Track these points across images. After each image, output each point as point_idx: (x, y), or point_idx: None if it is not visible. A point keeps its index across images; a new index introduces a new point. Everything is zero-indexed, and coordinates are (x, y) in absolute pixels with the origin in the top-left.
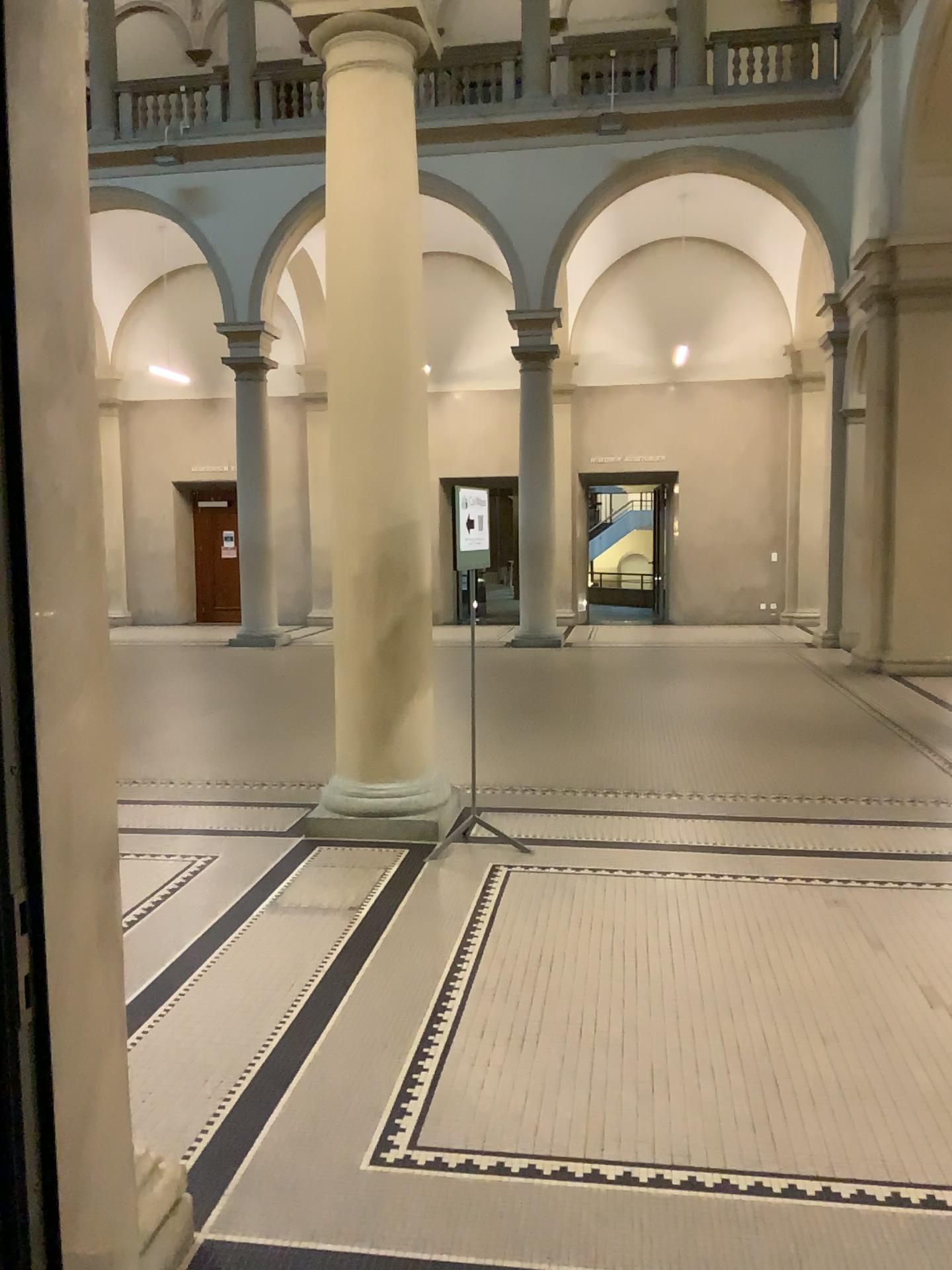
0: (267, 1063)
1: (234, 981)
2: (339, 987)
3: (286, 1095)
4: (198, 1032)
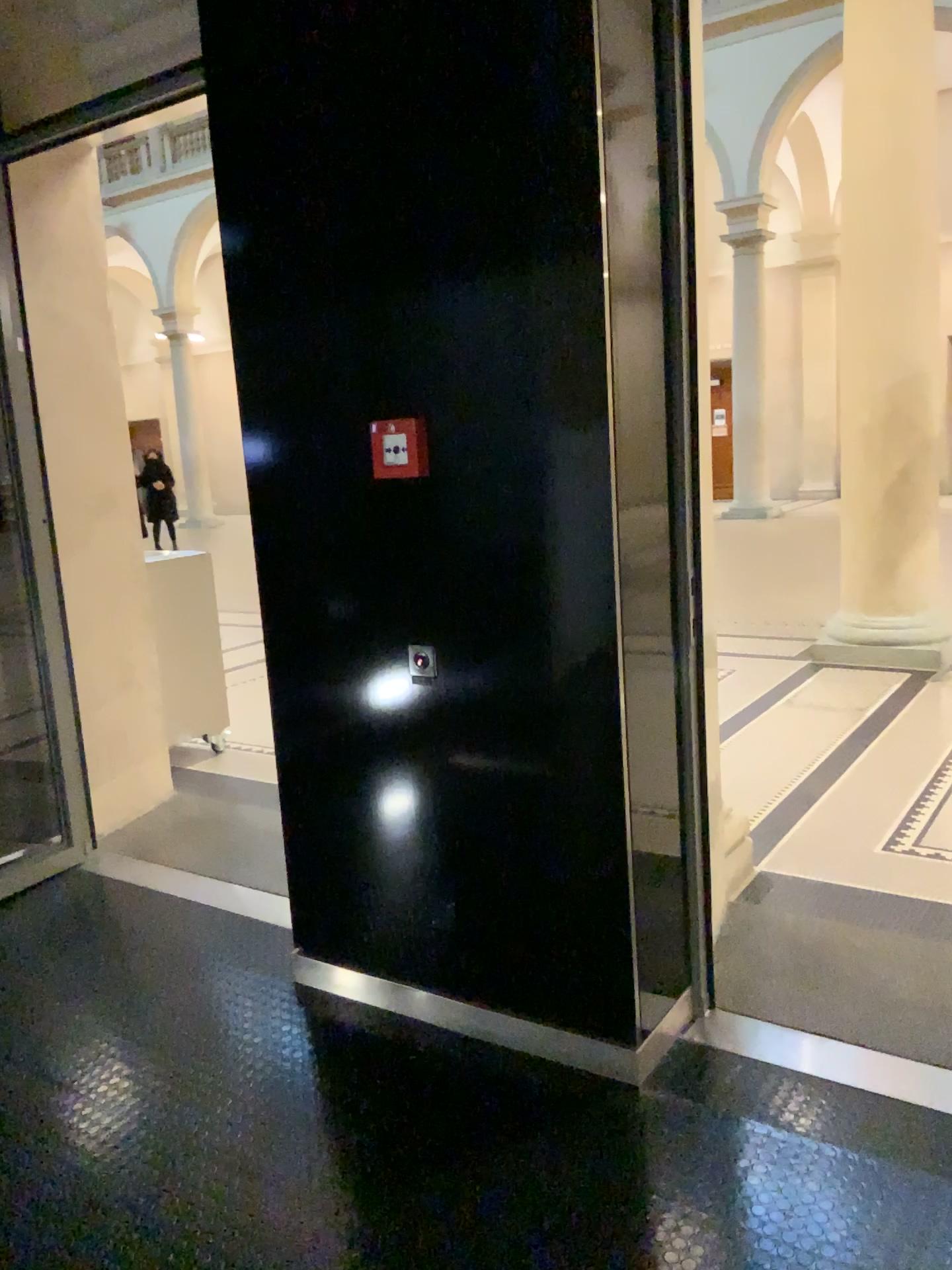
0: (797, 786)
1: (765, 741)
2: (852, 750)
3: (814, 804)
4: (742, 766)
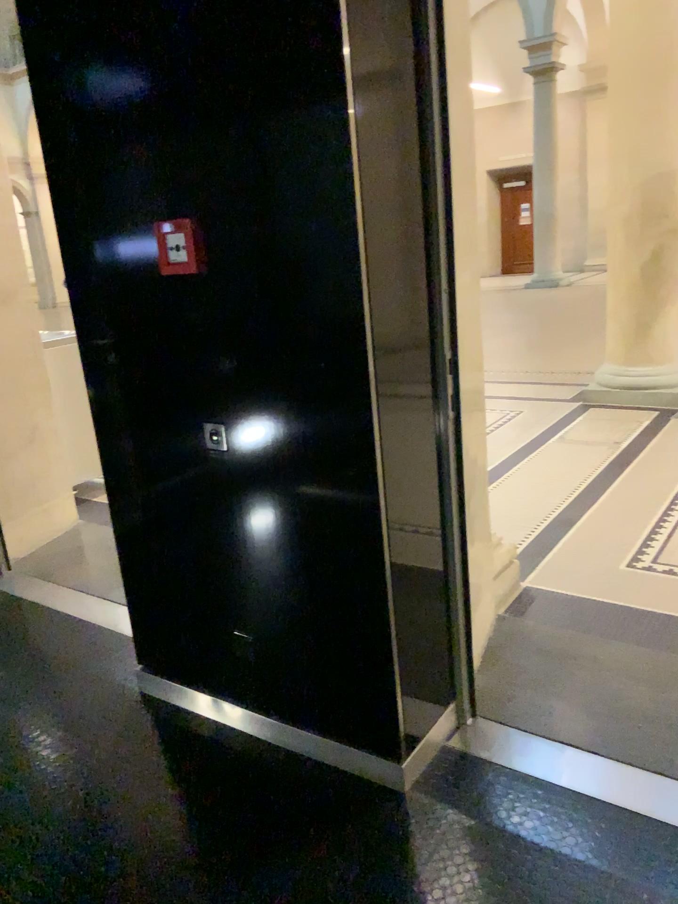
0: (561, 510)
1: (539, 470)
2: (607, 478)
3: (573, 525)
4: (519, 492)
